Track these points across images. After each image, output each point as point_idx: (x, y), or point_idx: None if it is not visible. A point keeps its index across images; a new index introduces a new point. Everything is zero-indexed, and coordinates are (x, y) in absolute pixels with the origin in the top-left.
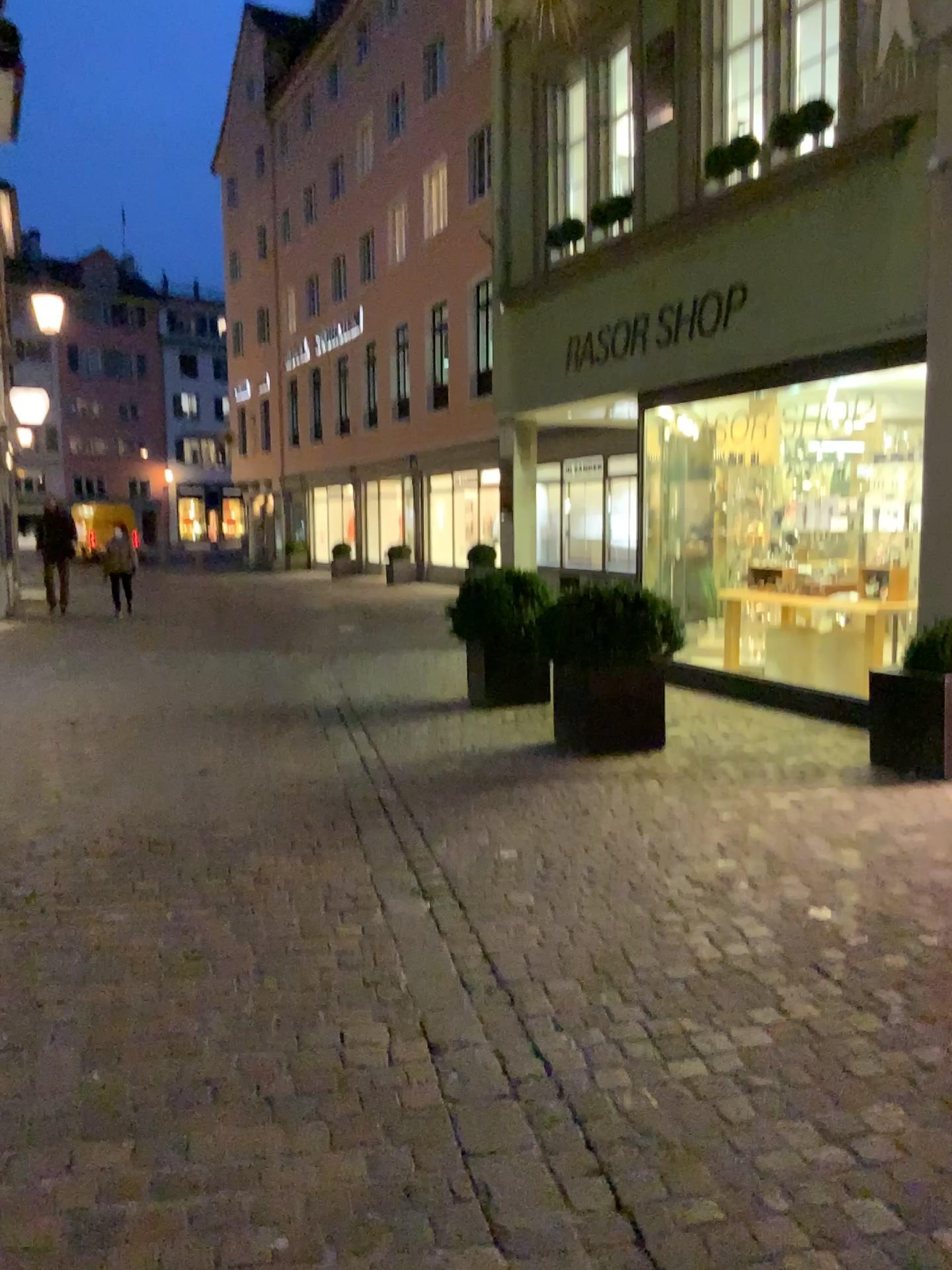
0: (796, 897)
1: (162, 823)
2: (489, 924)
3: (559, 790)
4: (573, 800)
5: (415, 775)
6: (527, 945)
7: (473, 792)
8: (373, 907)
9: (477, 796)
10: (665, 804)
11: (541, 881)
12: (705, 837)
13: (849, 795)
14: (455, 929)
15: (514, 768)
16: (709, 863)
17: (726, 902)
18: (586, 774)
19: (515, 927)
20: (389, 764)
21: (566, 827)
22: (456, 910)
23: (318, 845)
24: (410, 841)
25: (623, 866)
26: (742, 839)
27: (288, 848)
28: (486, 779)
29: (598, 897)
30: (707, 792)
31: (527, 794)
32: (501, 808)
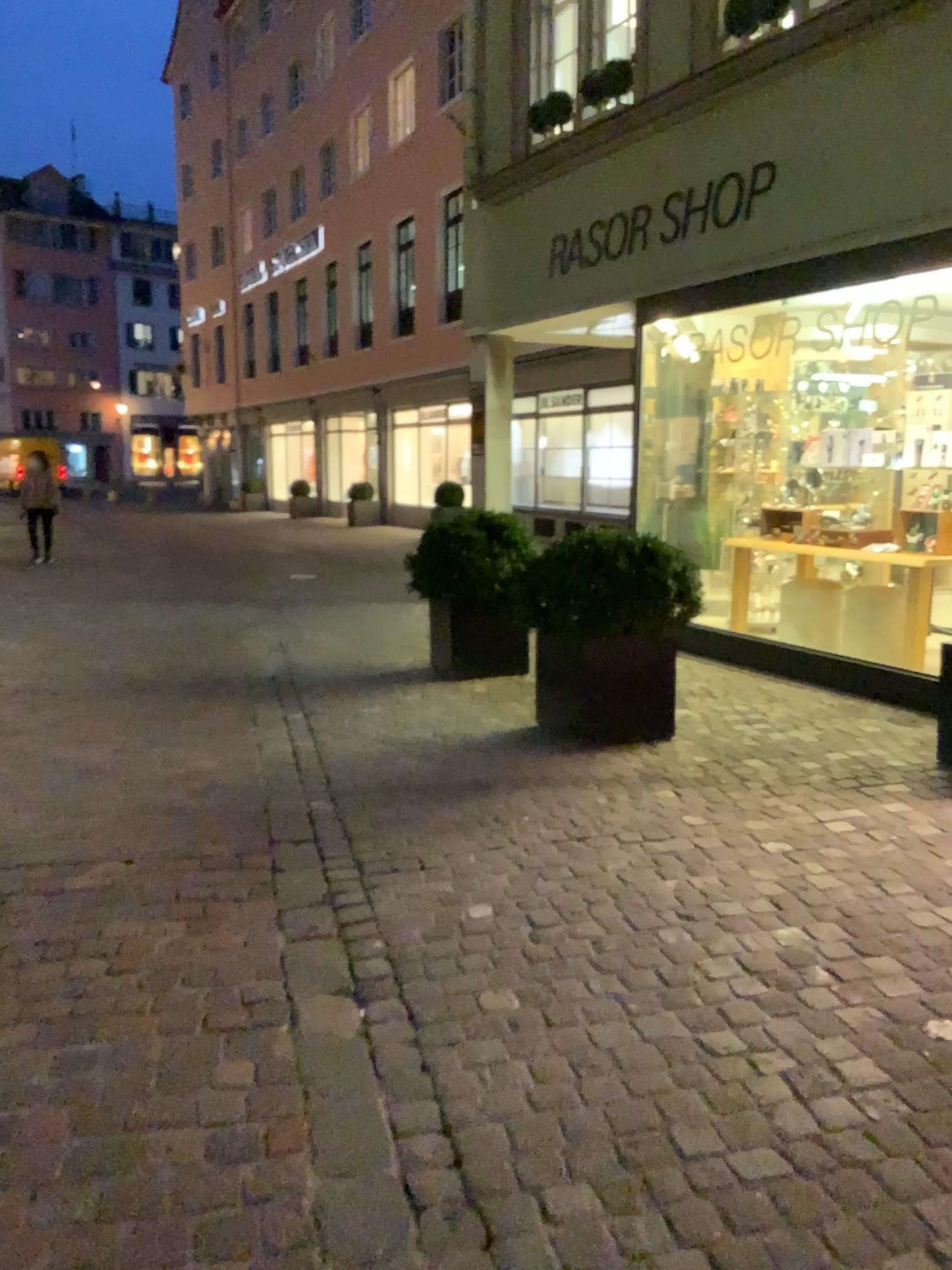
0: (907, 1000)
1: (4, 858)
2: (455, 1058)
3: (547, 801)
4: (566, 818)
5: (359, 778)
6: (514, 1106)
7: (434, 805)
8: (280, 1021)
9: (440, 811)
10: (689, 825)
11: (531, 965)
12: (752, 883)
13: (926, 812)
14: (402, 1069)
15: (488, 768)
16: (767, 933)
17: (806, 1010)
18: (581, 777)
19: (495, 1062)
20: (326, 760)
21: (560, 864)
22: (405, 1027)
23: (214, 897)
24: (346, 889)
25: (646, 936)
26: (804, 888)
27: (170, 905)
28: (451, 784)
29: (617, 1002)
30: (740, 805)
31: (505, 808)
32: (471, 832)
